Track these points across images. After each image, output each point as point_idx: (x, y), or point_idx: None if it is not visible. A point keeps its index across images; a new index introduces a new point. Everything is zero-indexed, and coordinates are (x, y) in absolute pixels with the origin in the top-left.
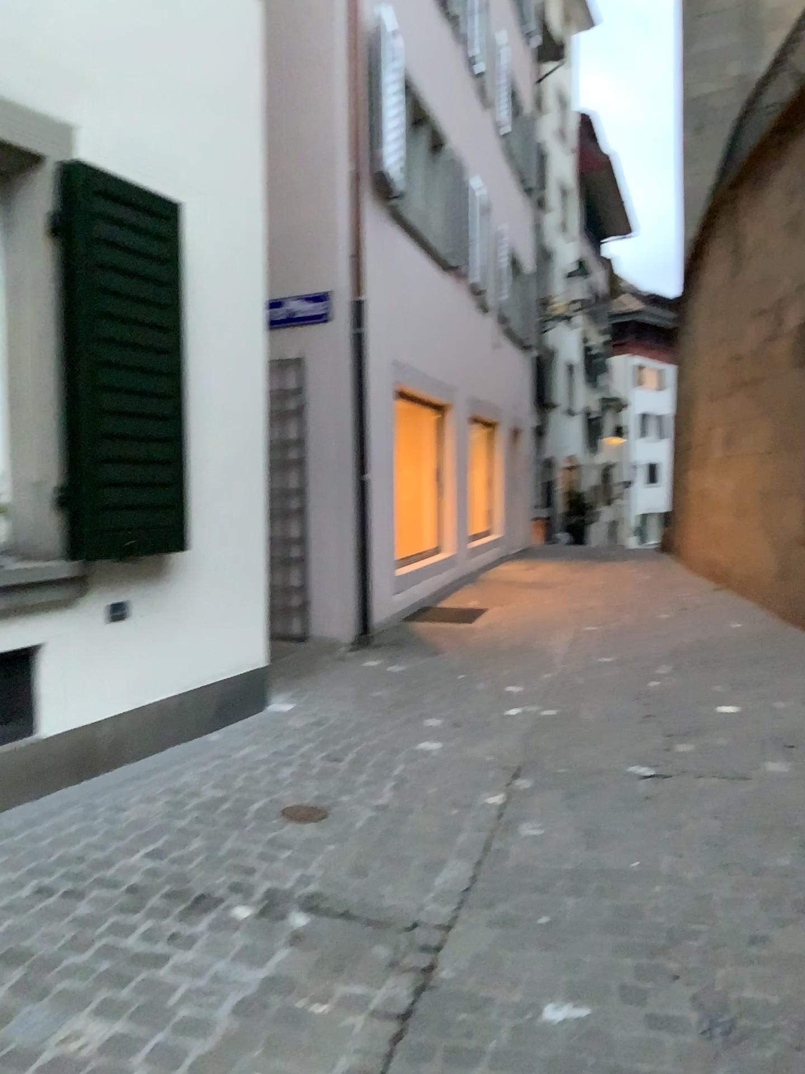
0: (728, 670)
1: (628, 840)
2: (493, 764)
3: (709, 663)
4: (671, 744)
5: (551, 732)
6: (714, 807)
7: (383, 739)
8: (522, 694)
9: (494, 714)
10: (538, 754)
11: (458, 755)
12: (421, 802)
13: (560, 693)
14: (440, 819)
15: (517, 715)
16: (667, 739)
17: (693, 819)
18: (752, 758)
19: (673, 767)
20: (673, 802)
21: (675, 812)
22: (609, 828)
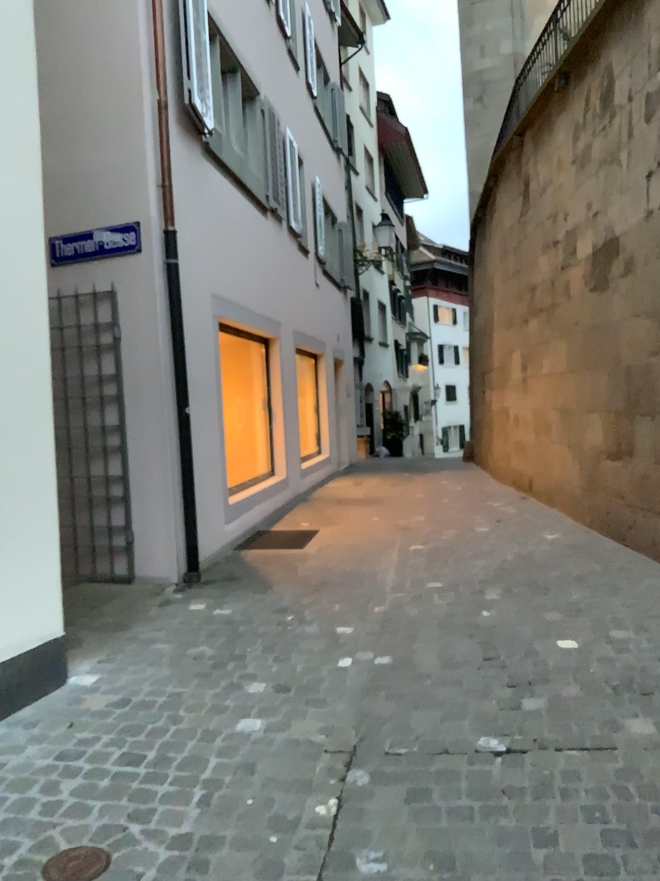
0: (558, 593)
1: (494, 874)
2: (322, 745)
3: (538, 587)
4: (519, 700)
5: (386, 689)
6: (588, 803)
7: (196, 716)
8: (352, 638)
9: (322, 667)
10: (373, 725)
11: (282, 735)
12: (233, 821)
13: (392, 634)
14: (255, 853)
15: (348, 667)
16: (513, 693)
17: (568, 826)
18: (612, 716)
19: (527, 735)
20: (538, 797)
21: (543, 814)
22: (467, 852)
